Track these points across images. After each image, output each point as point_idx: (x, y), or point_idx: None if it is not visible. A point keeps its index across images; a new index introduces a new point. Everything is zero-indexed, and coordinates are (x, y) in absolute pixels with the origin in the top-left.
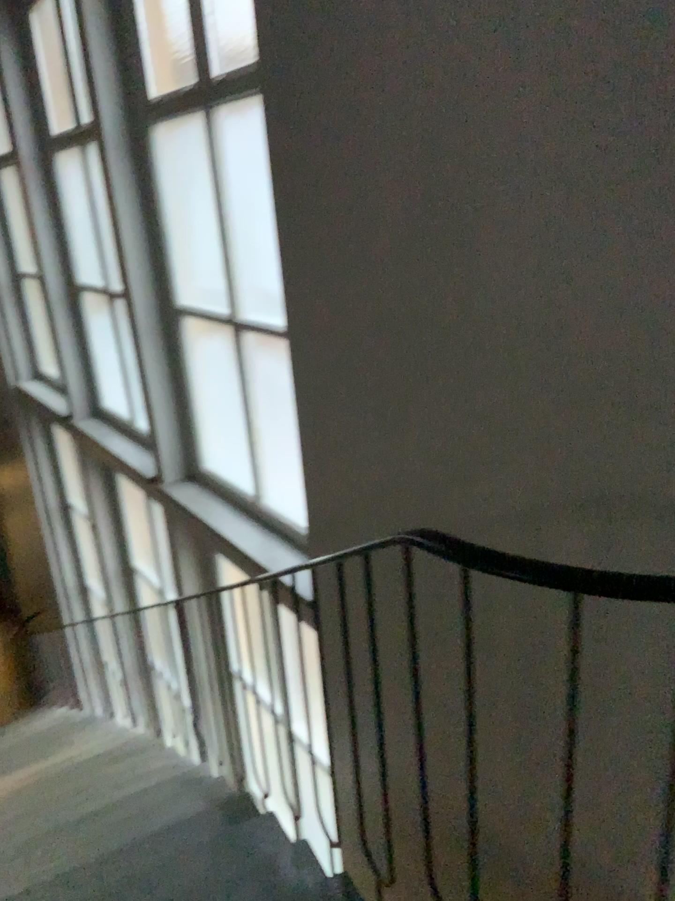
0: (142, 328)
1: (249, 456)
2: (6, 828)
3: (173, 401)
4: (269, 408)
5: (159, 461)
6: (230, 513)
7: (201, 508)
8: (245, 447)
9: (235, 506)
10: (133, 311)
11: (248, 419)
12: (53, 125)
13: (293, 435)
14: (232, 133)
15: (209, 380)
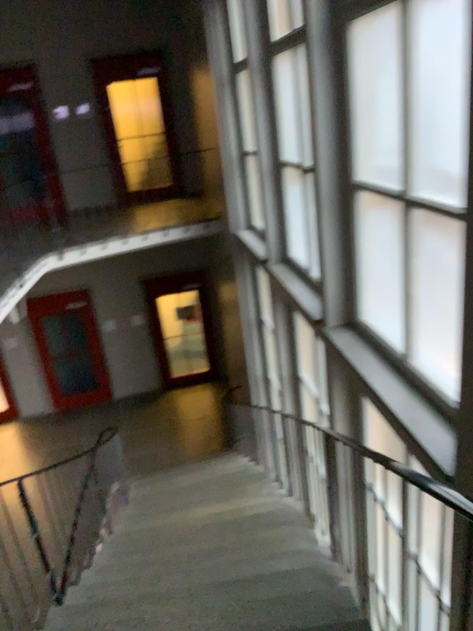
0: (325, 200)
1: (404, 321)
2: (189, 561)
3: (344, 263)
4: (429, 283)
5: (328, 309)
6: (380, 366)
7: (357, 355)
8: (402, 311)
9: (386, 360)
10: (320, 186)
11: (408, 289)
12: (275, 34)
13: (451, 312)
14: (428, 18)
15: (376, 248)
